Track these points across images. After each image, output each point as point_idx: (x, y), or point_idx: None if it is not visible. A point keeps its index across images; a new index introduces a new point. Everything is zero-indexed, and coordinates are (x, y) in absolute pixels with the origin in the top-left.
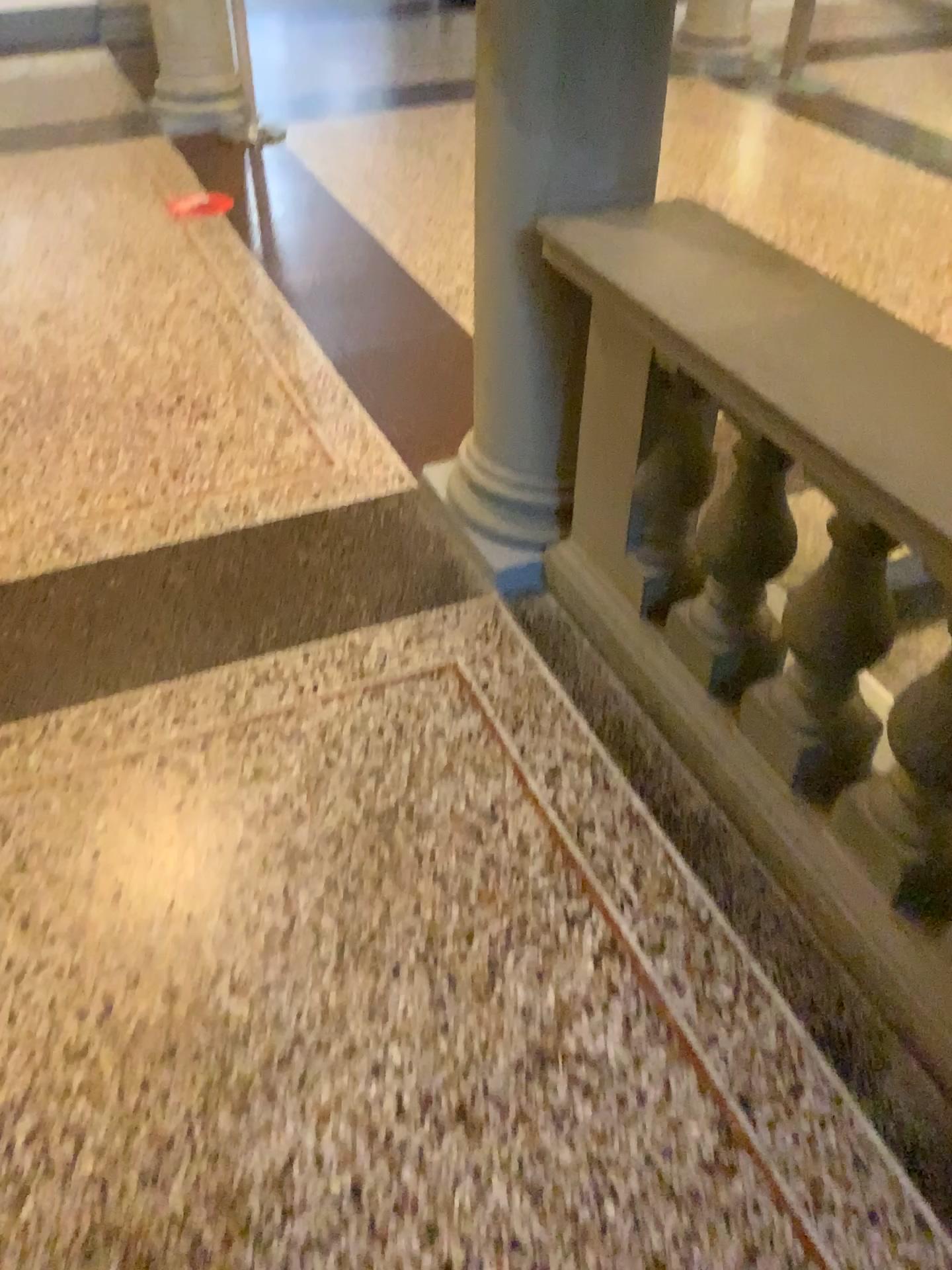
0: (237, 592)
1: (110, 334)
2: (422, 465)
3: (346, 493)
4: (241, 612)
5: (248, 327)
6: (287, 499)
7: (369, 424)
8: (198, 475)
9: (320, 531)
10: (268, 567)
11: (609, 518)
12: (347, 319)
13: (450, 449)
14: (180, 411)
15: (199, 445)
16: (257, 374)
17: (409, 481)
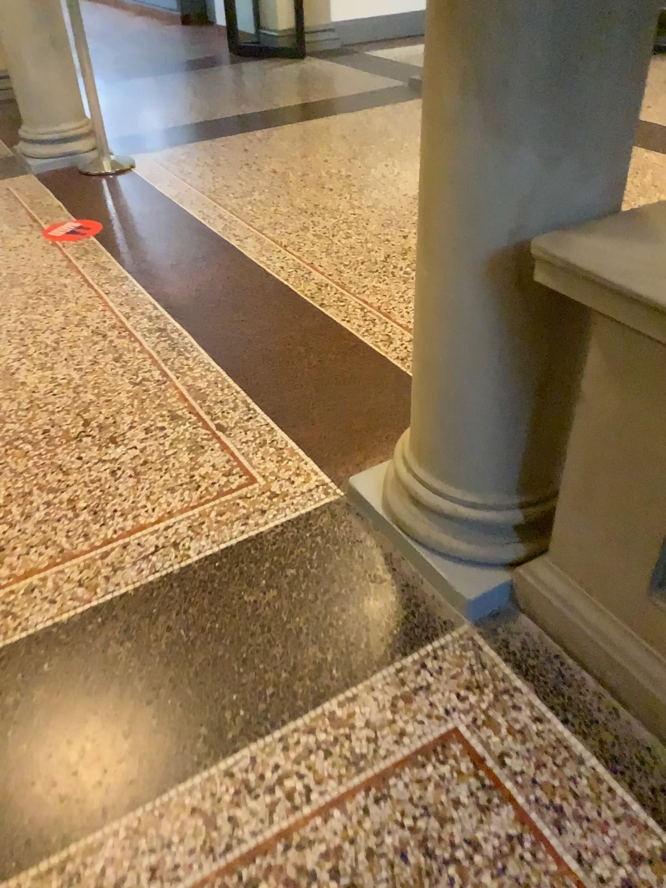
0: (189, 664)
1: (5, 360)
2: (340, 471)
3: (276, 516)
4: (200, 693)
5: (136, 339)
6: (216, 530)
7: (277, 431)
8: (118, 511)
9: (262, 568)
10: (217, 624)
11: (635, 563)
12: (227, 323)
13: (362, 449)
14: (87, 438)
15: (113, 474)
16: (154, 387)
17: (336, 493)
